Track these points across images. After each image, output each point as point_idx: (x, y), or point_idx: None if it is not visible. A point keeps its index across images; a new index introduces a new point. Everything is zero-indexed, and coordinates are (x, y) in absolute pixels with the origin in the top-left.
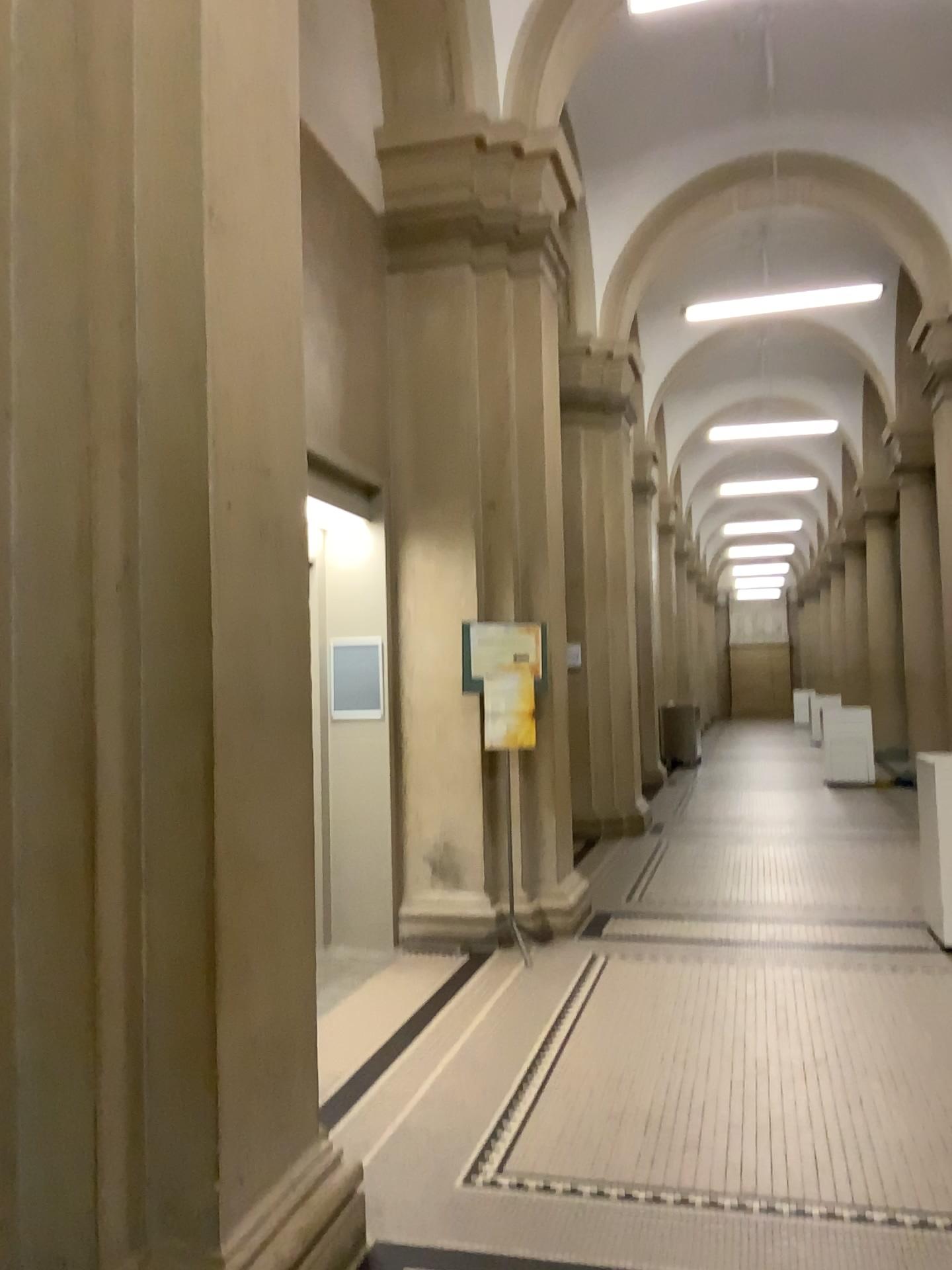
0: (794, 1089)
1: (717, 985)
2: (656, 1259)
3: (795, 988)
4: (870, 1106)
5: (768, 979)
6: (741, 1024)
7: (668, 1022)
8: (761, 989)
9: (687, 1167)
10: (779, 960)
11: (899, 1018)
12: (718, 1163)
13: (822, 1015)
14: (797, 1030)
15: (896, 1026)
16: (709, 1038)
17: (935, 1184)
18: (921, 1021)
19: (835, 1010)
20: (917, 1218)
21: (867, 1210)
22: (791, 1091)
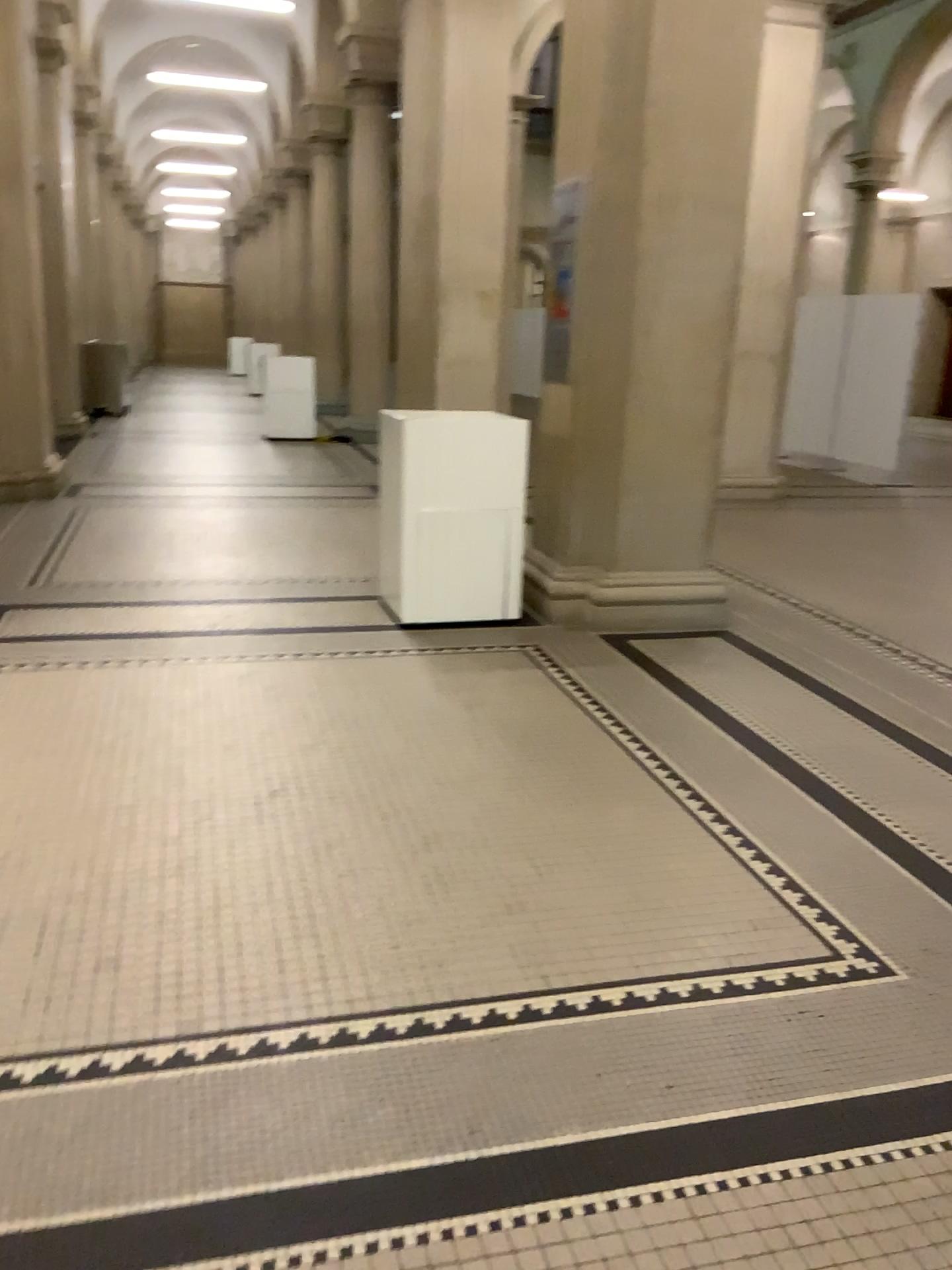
0: (246, 846)
1: (145, 700)
2: (43, 1208)
3: (243, 696)
4: (341, 859)
5: (209, 685)
6: (176, 755)
7: (78, 764)
8: (201, 701)
9: (98, 1011)
10: (222, 658)
11: (364, 725)
12: (145, 992)
13: (276, 729)
14: (247, 756)
15: (361, 736)
16: (133, 782)
17: (426, 965)
18: (388, 726)
19: (291, 721)
20: (412, 1027)
21: (348, 1027)
22: (242, 849)
